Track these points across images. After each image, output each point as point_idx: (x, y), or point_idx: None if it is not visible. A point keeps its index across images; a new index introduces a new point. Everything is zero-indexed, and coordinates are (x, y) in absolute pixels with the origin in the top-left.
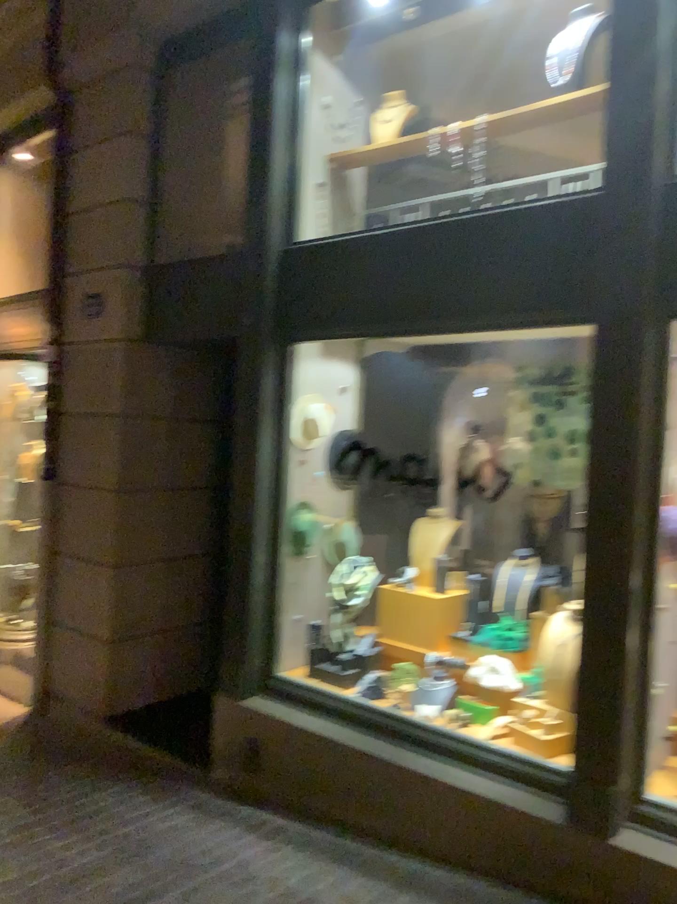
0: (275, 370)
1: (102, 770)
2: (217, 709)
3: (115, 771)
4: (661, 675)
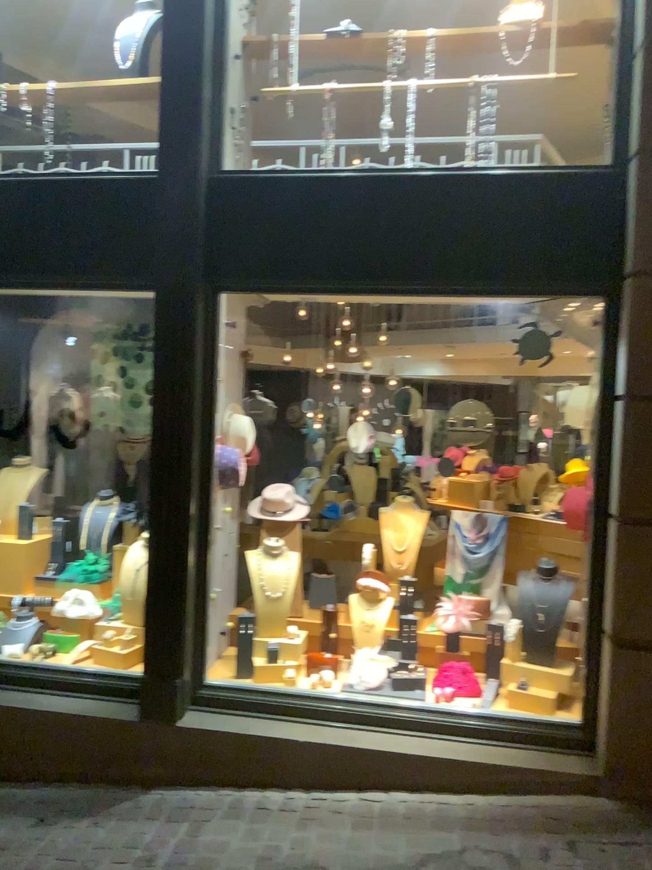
0: None
1: None
2: None
3: None
4: (216, 582)
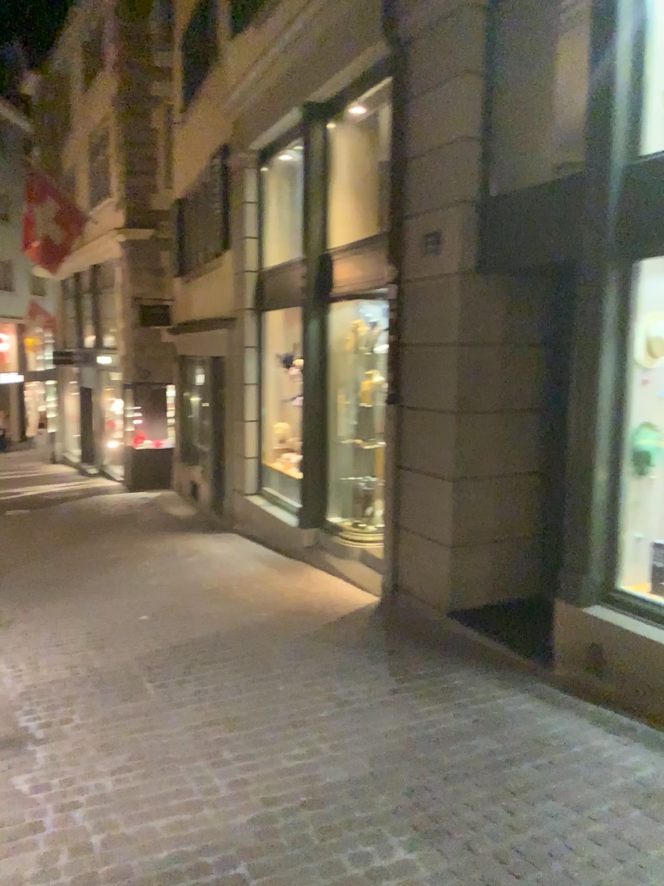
0: (613, 292)
1: (450, 657)
2: (555, 615)
3: (463, 658)
4: None
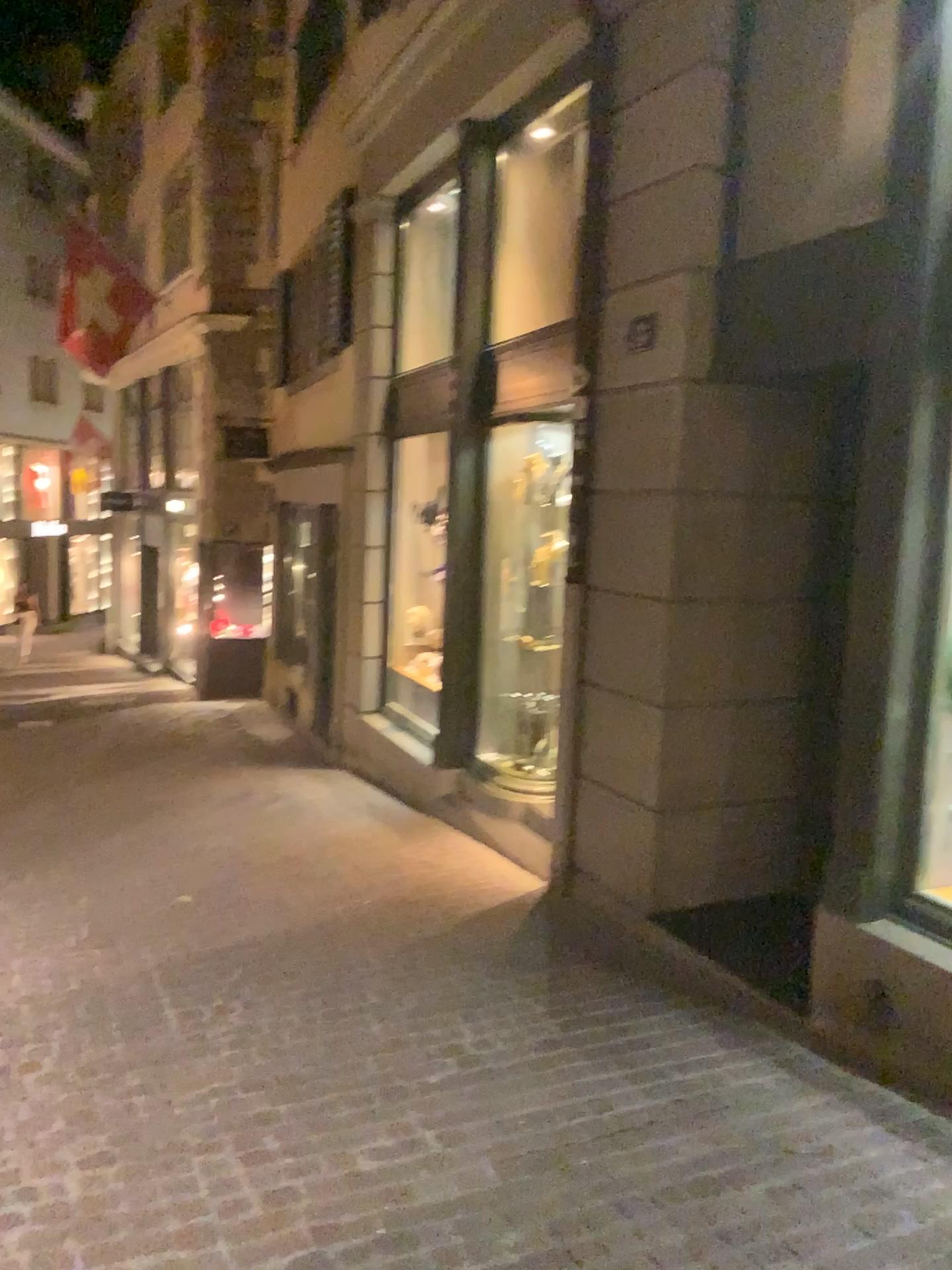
0: (933, 411)
1: (649, 986)
2: (819, 928)
3: (669, 990)
4: None
